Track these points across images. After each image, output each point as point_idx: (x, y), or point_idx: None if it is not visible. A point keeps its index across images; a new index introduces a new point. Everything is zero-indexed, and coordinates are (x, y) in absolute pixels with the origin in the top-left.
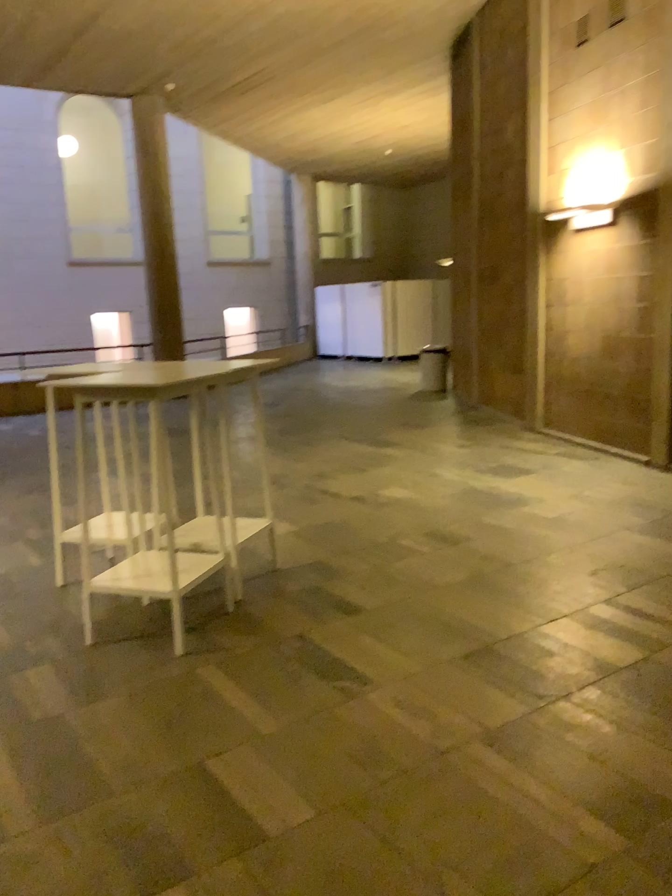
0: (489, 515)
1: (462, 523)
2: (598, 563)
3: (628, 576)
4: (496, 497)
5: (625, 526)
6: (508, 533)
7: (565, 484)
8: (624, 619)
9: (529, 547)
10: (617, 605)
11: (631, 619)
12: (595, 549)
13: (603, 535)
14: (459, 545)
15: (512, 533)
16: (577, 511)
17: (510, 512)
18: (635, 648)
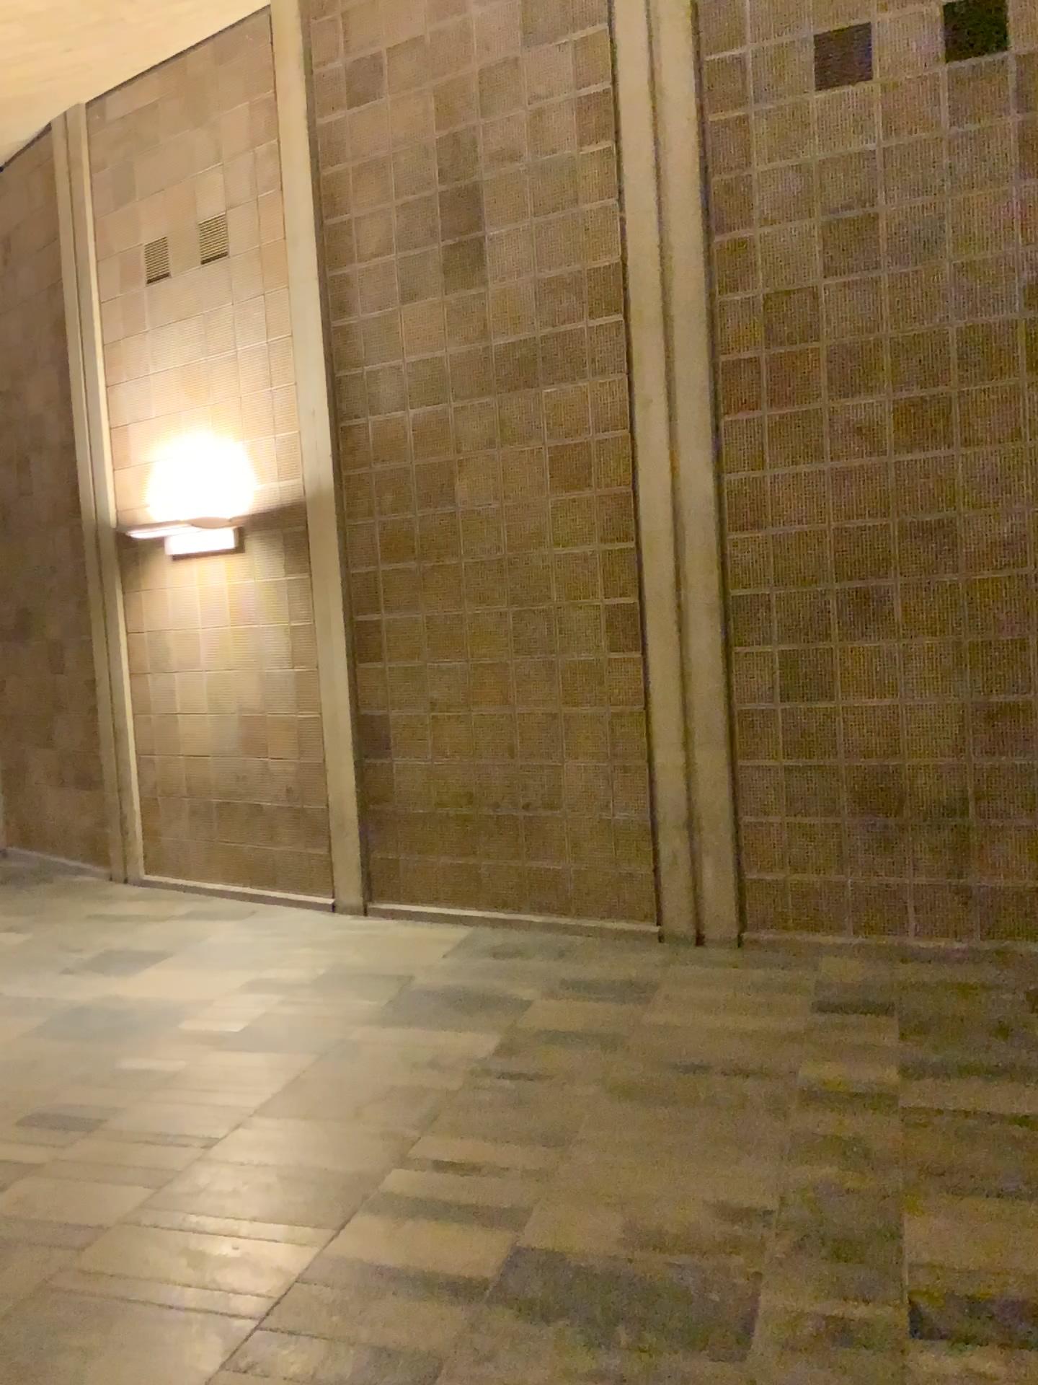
0: (126, 1053)
1: (81, 1082)
2: (349, 1097)
3: (405, 1108)
4: (123, 1015)
5: (354, 1021)
6: (175, 1080)
7: (228, 967)
8: (441, 1189)
9: (225, 1097)
10: (418, 1166)
11: (450, 1185)
12: (332, 1073)
13: (332, 1045)
14: (93, 1129)
15: (183, 1077)
16: (271, 1011)
17: (160, 1039)
18: (485, 1236)
